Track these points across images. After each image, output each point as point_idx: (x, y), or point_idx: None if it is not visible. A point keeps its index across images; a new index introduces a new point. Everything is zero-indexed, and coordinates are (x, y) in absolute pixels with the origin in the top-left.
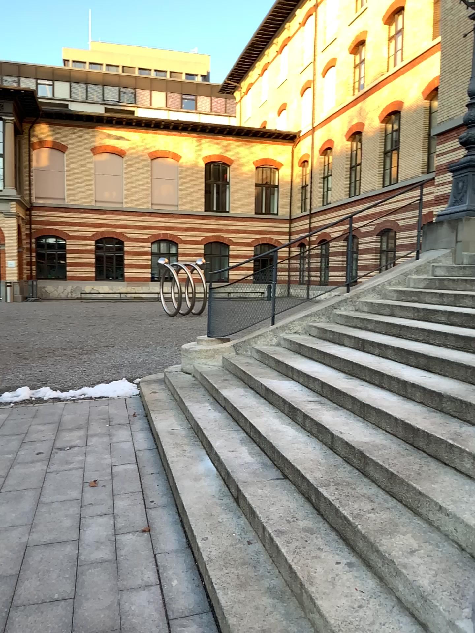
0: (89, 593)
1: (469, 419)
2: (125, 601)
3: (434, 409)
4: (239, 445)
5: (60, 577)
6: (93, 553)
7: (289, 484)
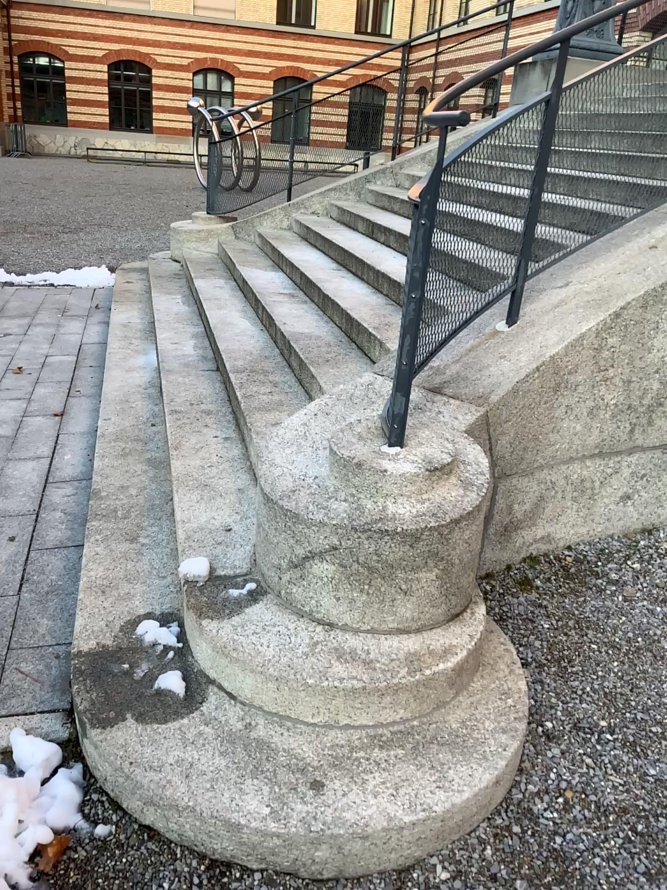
0: None
1: None
2: (13, 469)
3: (388, 301)
4: (187, 338)
5: None
6: None
7: (214, 374)
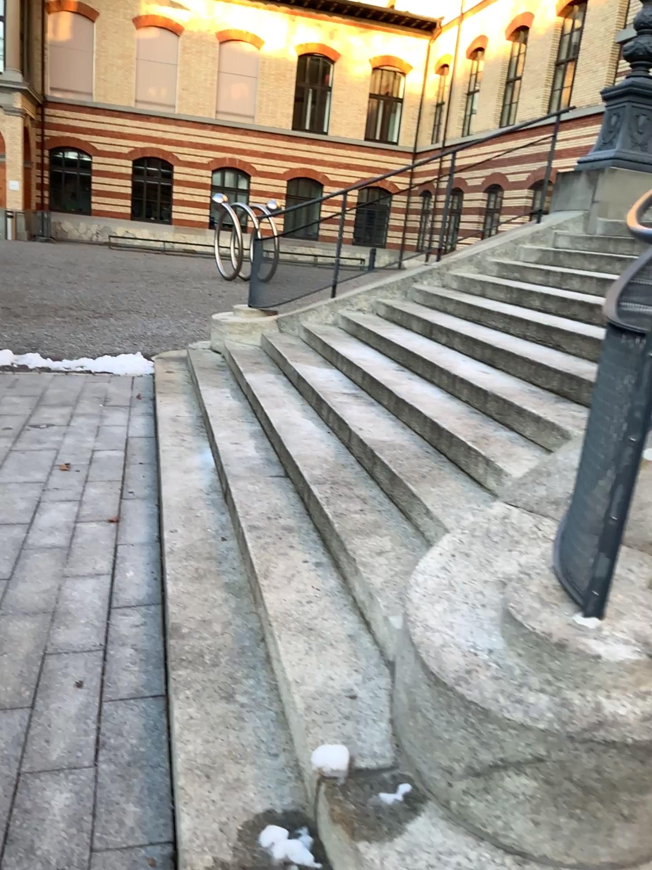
0: (29, 577)
1: (508, 423)
2: (70, 588)
3: (476, 410)
4: (246, 437)
5: (1, 559)
6: (46, 538)
7: (287, 483)
